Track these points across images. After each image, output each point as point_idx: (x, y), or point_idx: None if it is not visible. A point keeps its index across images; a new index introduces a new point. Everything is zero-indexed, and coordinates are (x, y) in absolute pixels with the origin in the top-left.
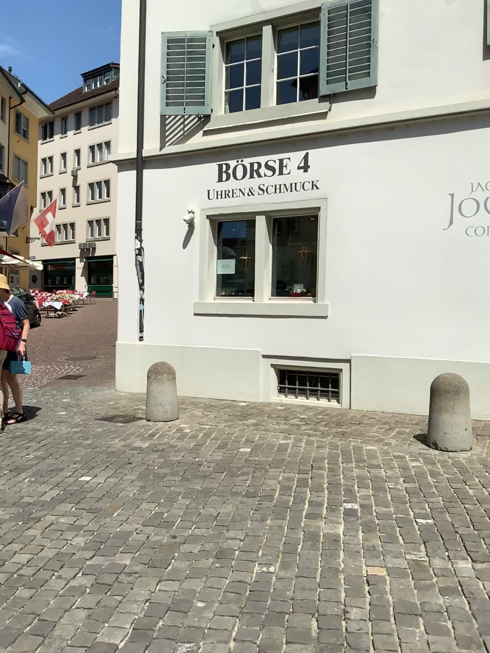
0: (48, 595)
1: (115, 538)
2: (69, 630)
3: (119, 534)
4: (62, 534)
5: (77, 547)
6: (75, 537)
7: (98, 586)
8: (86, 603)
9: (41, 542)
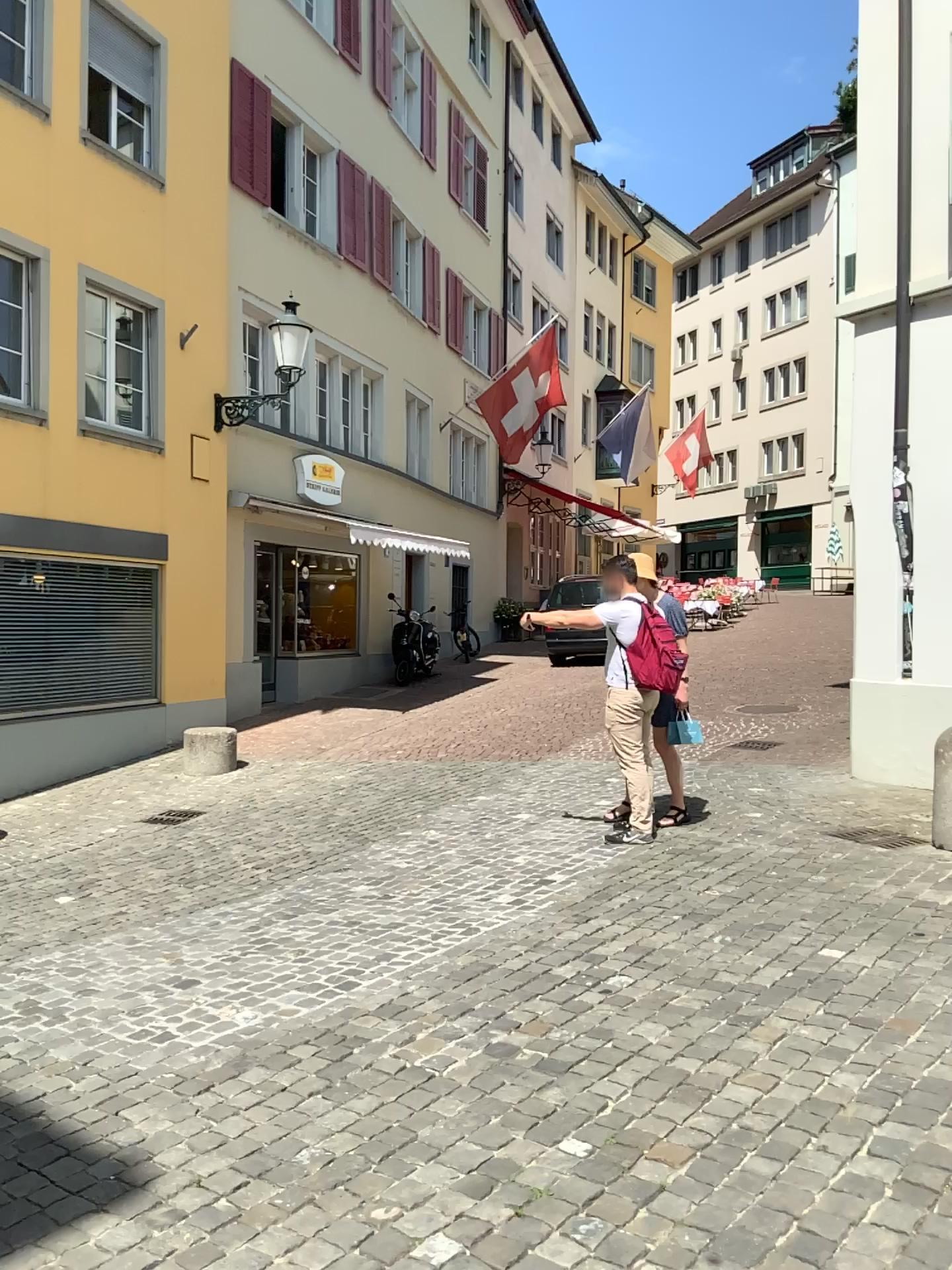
0: (806, 1180)
1: (919, 1089)
2: (864, 1266)
3: (927, 1084)
4: (806, 1059)
5: (842, 1093)
6: (834, 1070)
7: (906, 1185)
8: (888, 1216)
9: (768, 1067)
